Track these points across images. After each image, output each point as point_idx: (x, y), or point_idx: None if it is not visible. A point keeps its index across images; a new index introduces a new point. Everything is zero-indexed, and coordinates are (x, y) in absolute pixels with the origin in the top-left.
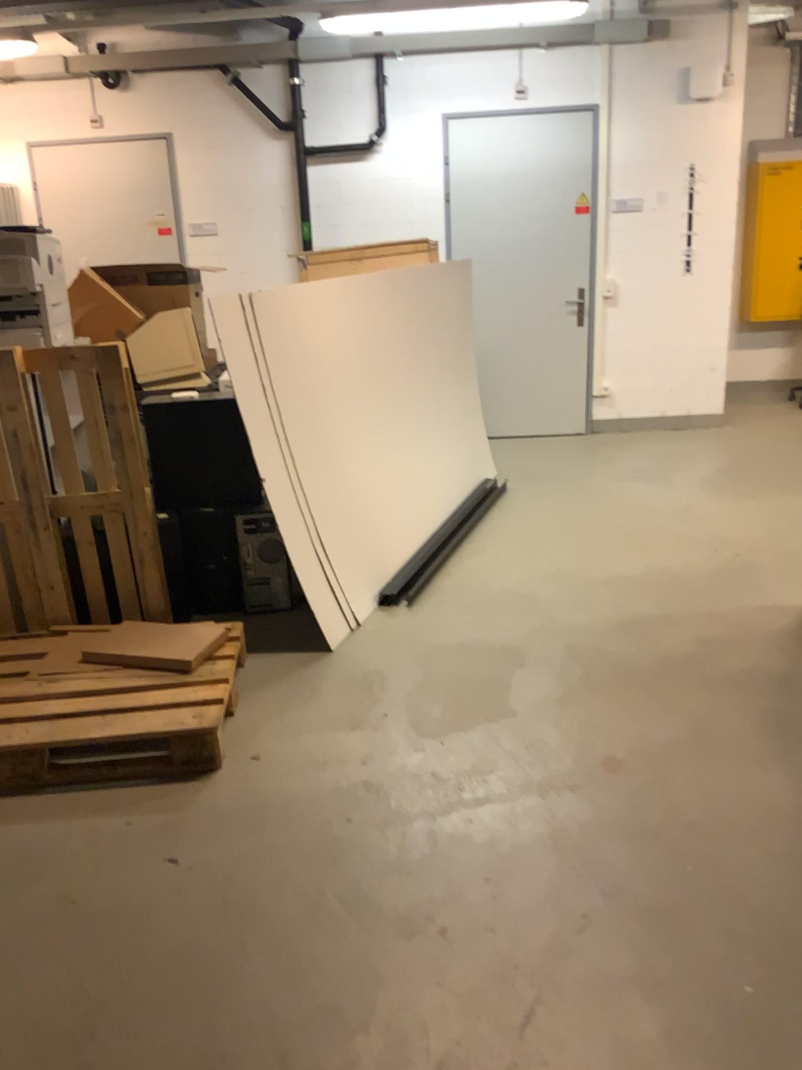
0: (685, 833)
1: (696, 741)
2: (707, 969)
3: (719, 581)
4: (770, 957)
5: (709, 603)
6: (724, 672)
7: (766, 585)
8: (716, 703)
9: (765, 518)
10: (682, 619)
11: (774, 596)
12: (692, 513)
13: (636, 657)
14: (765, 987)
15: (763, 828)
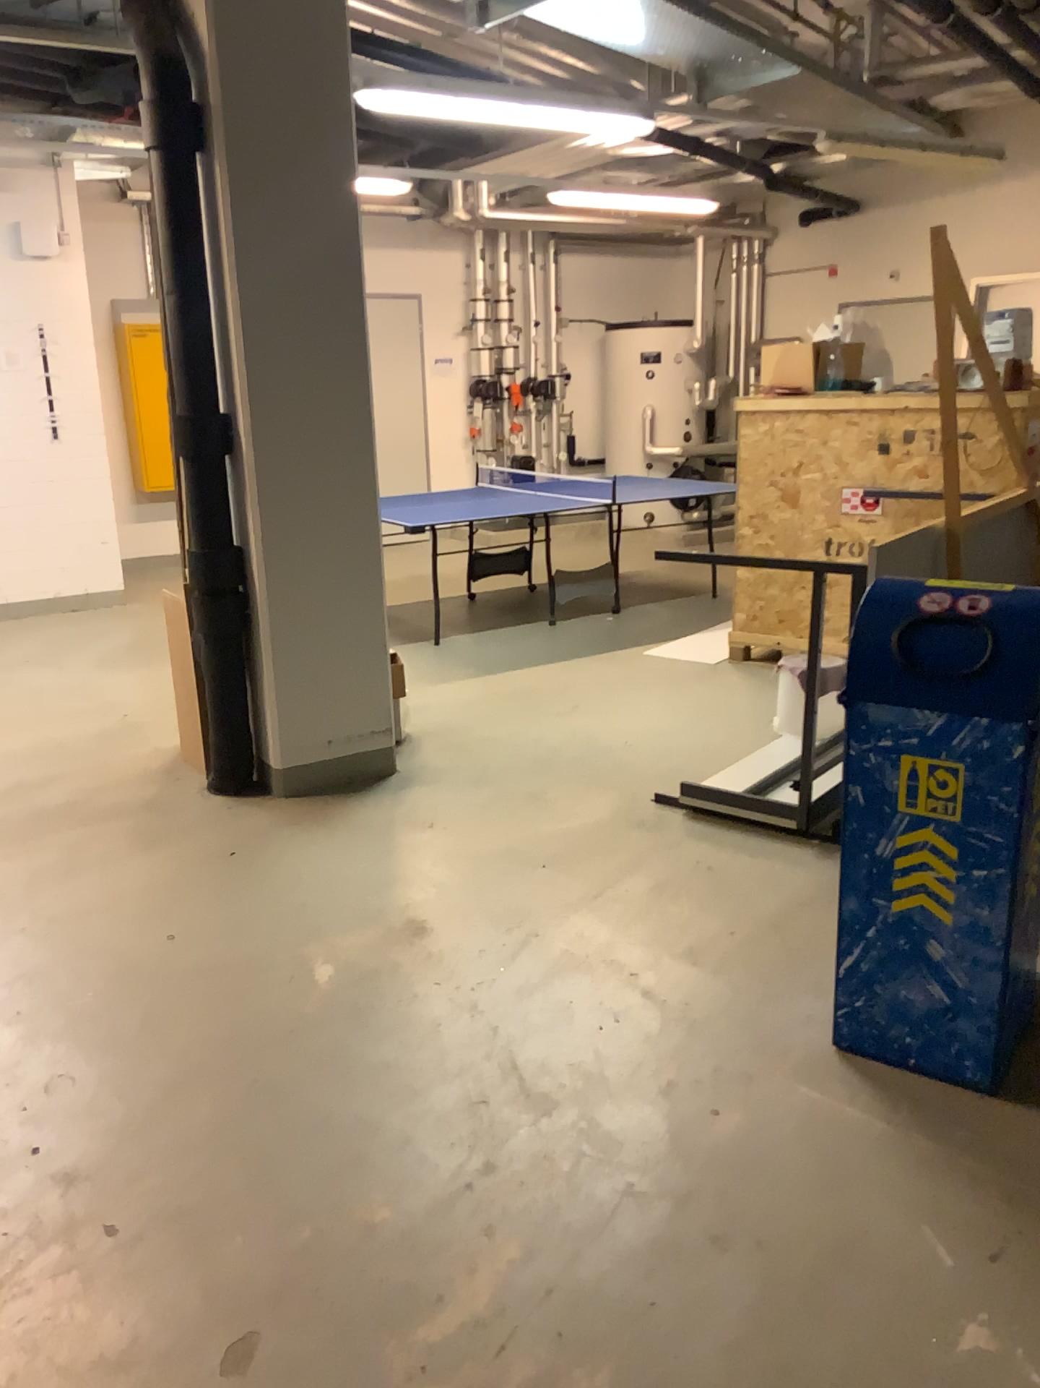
0: (48, 917)
1: (64, 857)
2: (57, 987)
3: (102, 738)
4: (109, 966)
5: (91, 757)
6: (98, 805)
7: (147, 734)
8: (87, 827)
9: (155, 680)
10: (62, 774)
11: (154, 741)
12: (84, 687)
13: (12, 811)
14: (101, 982)
15: (115, 896)
